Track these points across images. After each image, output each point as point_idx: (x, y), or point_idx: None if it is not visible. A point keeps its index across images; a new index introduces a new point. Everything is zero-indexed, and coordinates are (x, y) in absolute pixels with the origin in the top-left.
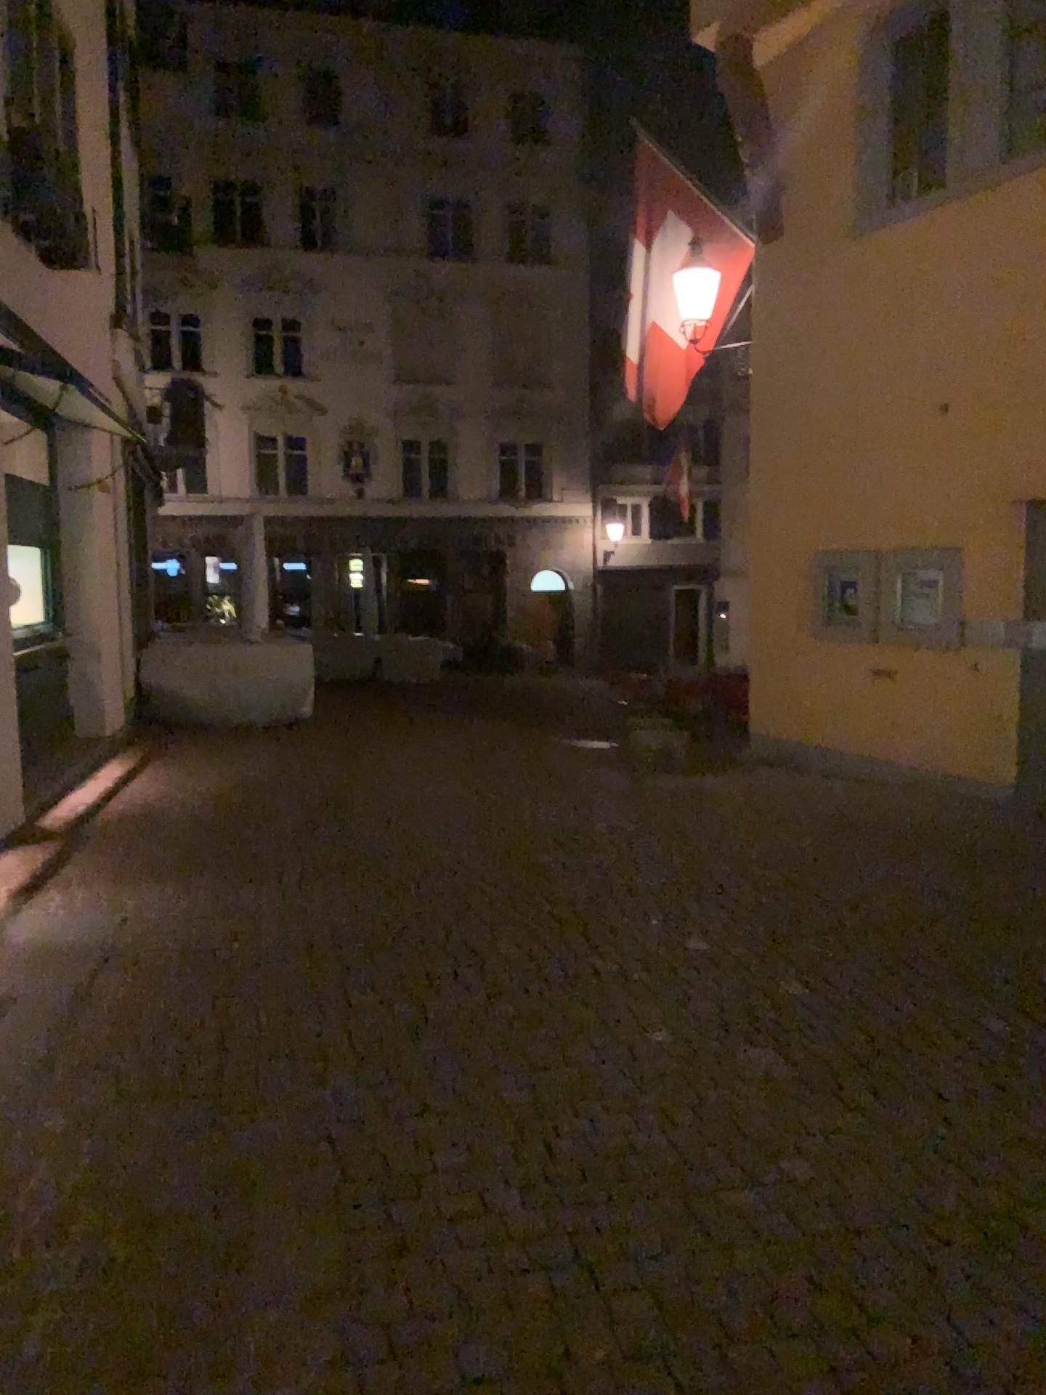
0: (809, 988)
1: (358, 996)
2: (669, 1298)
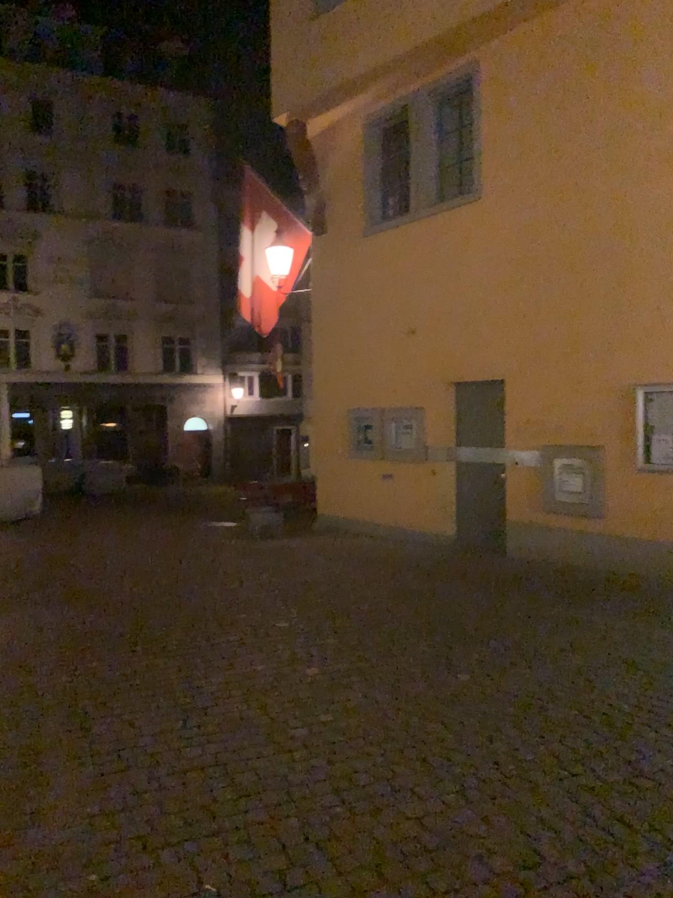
0: (338, 639)
1: (92, 661)
2: (262, 771)
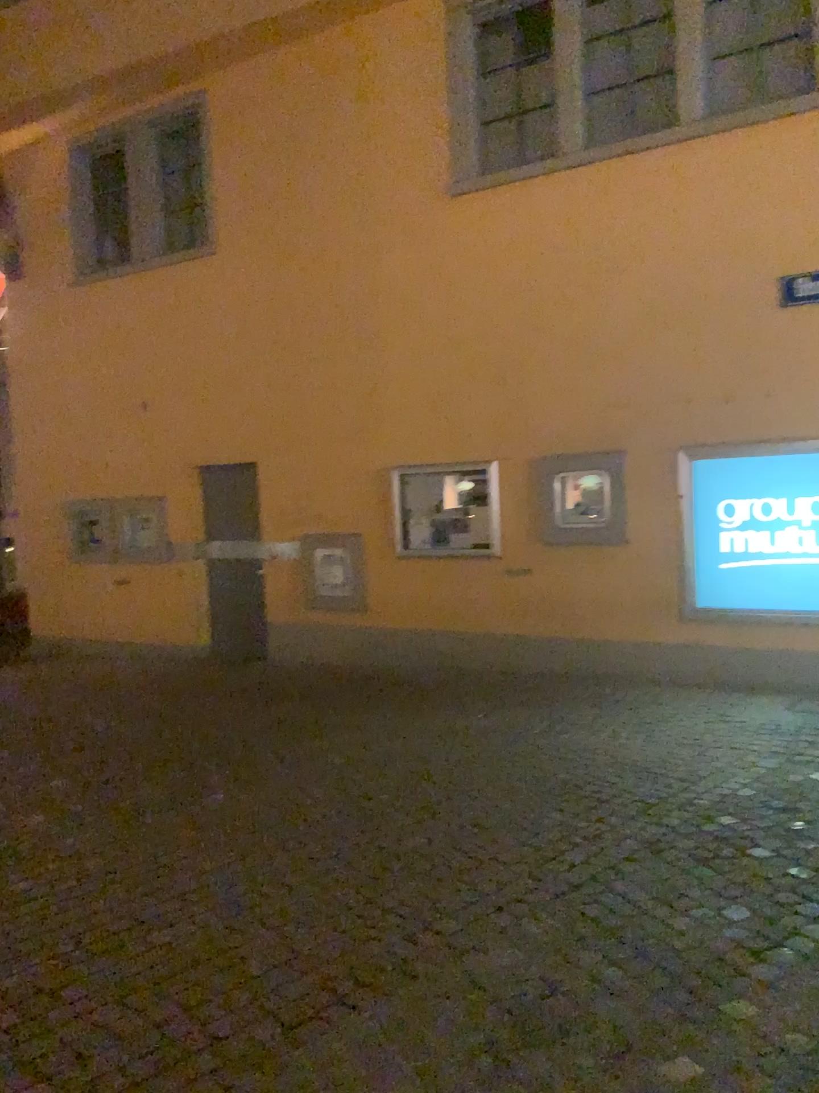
0: (65, 779)
1: None
2: None
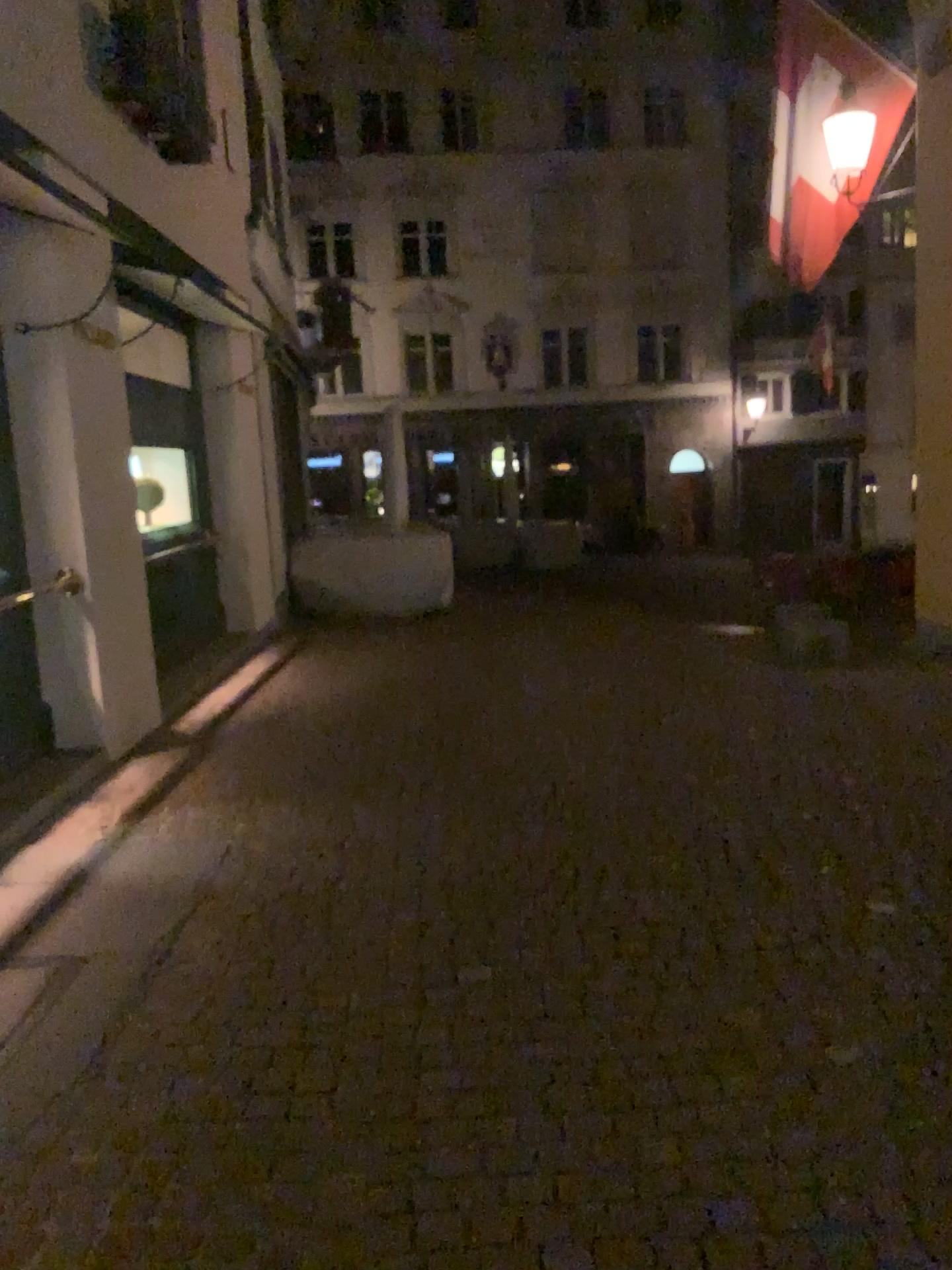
0: None
1: (466, 971)
2: None
